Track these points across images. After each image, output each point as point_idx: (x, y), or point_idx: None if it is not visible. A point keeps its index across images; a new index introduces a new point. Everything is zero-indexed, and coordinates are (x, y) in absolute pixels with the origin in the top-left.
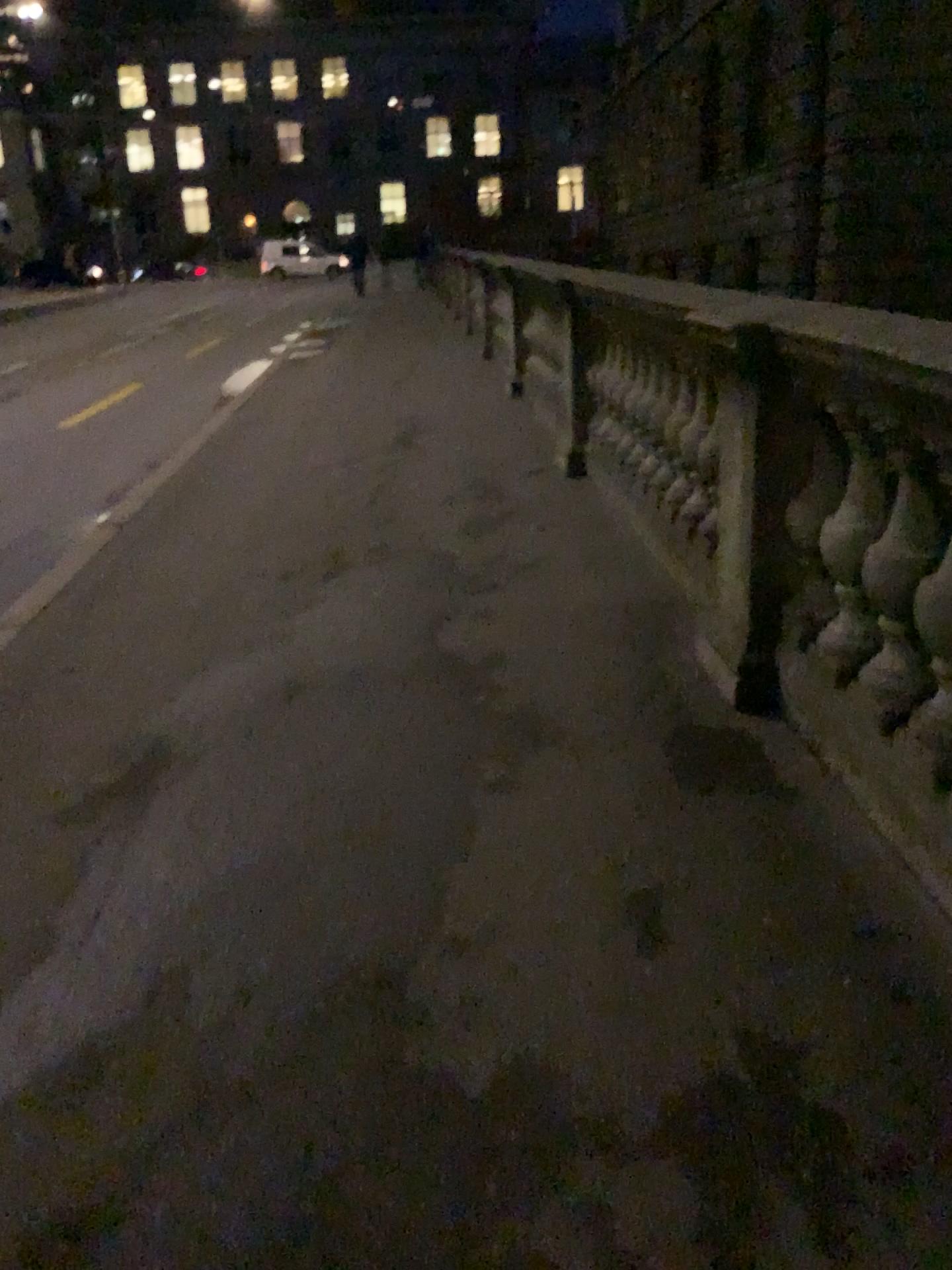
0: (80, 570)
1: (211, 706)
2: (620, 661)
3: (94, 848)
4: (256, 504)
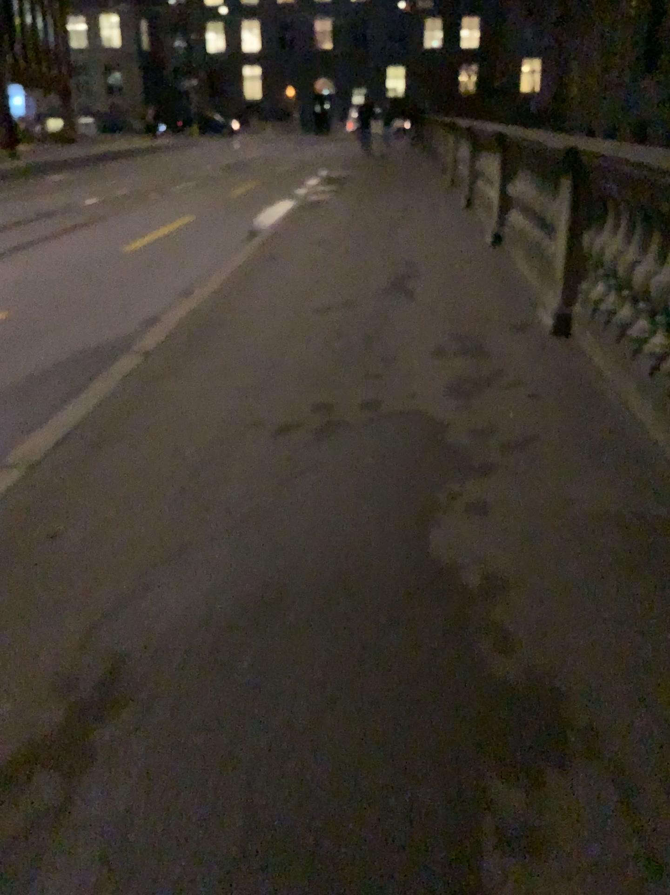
0: (99, 399)
1: (193, 613)
2: (663, 604)
3: (15, 883)
4: (262, 338)
